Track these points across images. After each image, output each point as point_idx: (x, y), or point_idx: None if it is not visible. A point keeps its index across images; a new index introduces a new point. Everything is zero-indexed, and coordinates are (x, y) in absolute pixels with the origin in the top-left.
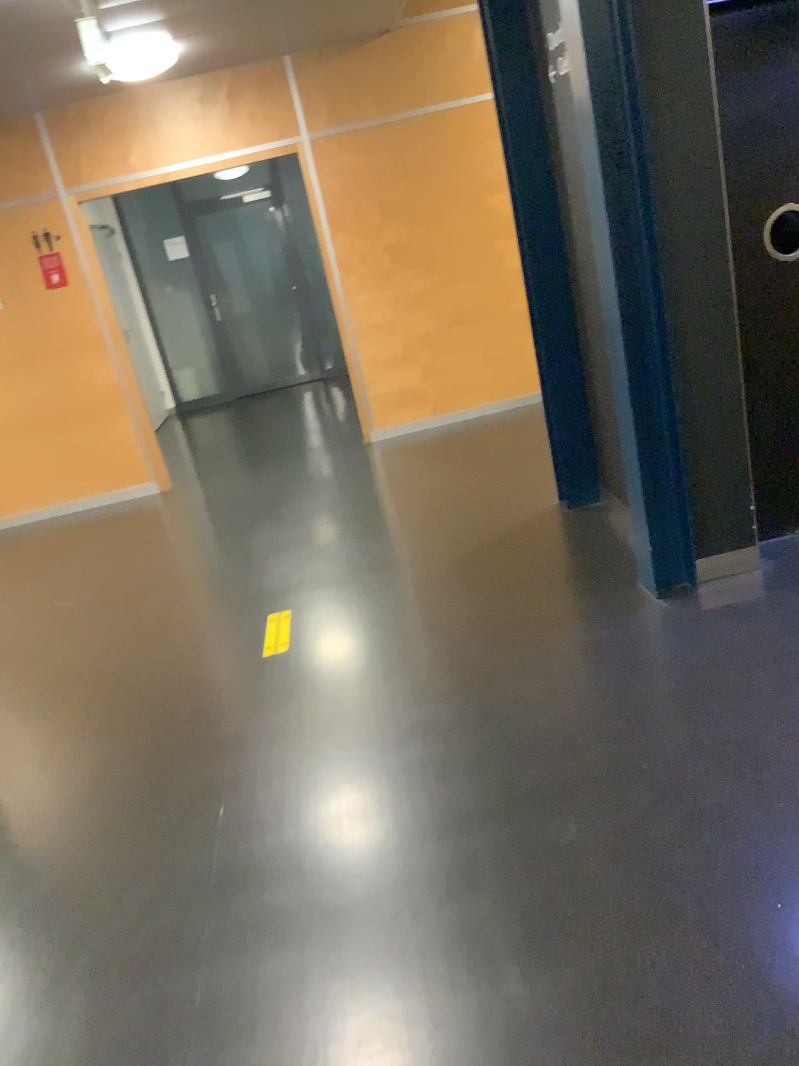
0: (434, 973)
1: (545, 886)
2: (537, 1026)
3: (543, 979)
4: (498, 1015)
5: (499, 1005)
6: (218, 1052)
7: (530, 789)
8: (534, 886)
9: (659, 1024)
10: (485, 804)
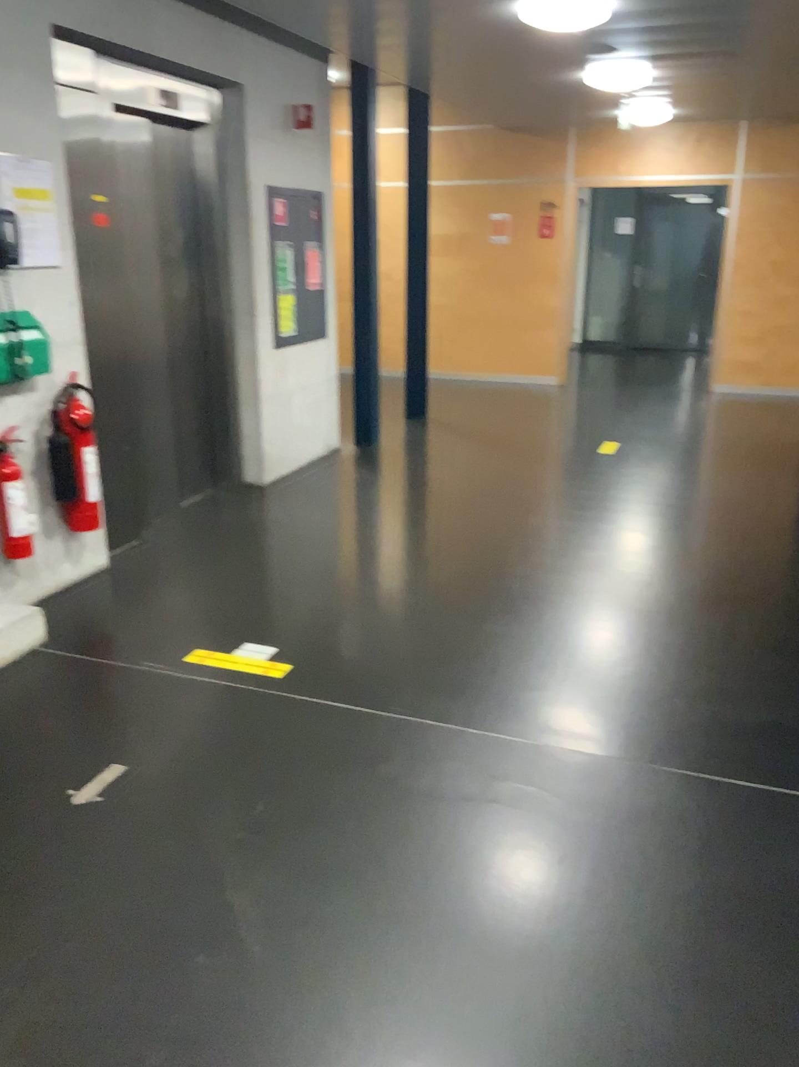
0: (632, 521)
1: (687, 519)
2: (661, 534)
3: (670, 530)
4: (649, 531)
5: (651, 529)
6: (550, 516)
7: (699, 503)
8: (682, 518)
9: (702, 542)
10: (678, 501)
